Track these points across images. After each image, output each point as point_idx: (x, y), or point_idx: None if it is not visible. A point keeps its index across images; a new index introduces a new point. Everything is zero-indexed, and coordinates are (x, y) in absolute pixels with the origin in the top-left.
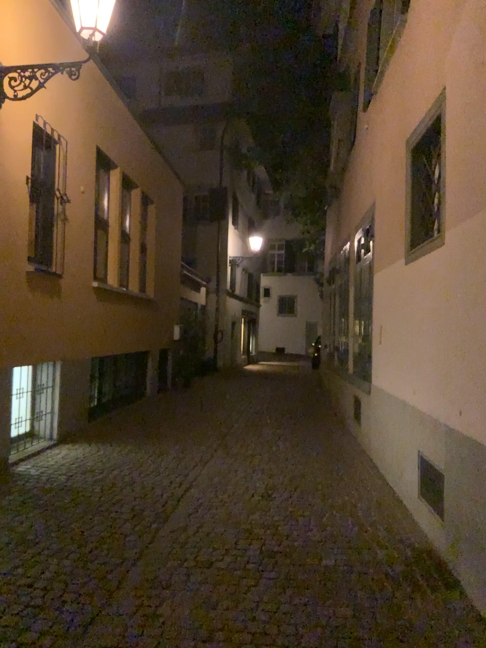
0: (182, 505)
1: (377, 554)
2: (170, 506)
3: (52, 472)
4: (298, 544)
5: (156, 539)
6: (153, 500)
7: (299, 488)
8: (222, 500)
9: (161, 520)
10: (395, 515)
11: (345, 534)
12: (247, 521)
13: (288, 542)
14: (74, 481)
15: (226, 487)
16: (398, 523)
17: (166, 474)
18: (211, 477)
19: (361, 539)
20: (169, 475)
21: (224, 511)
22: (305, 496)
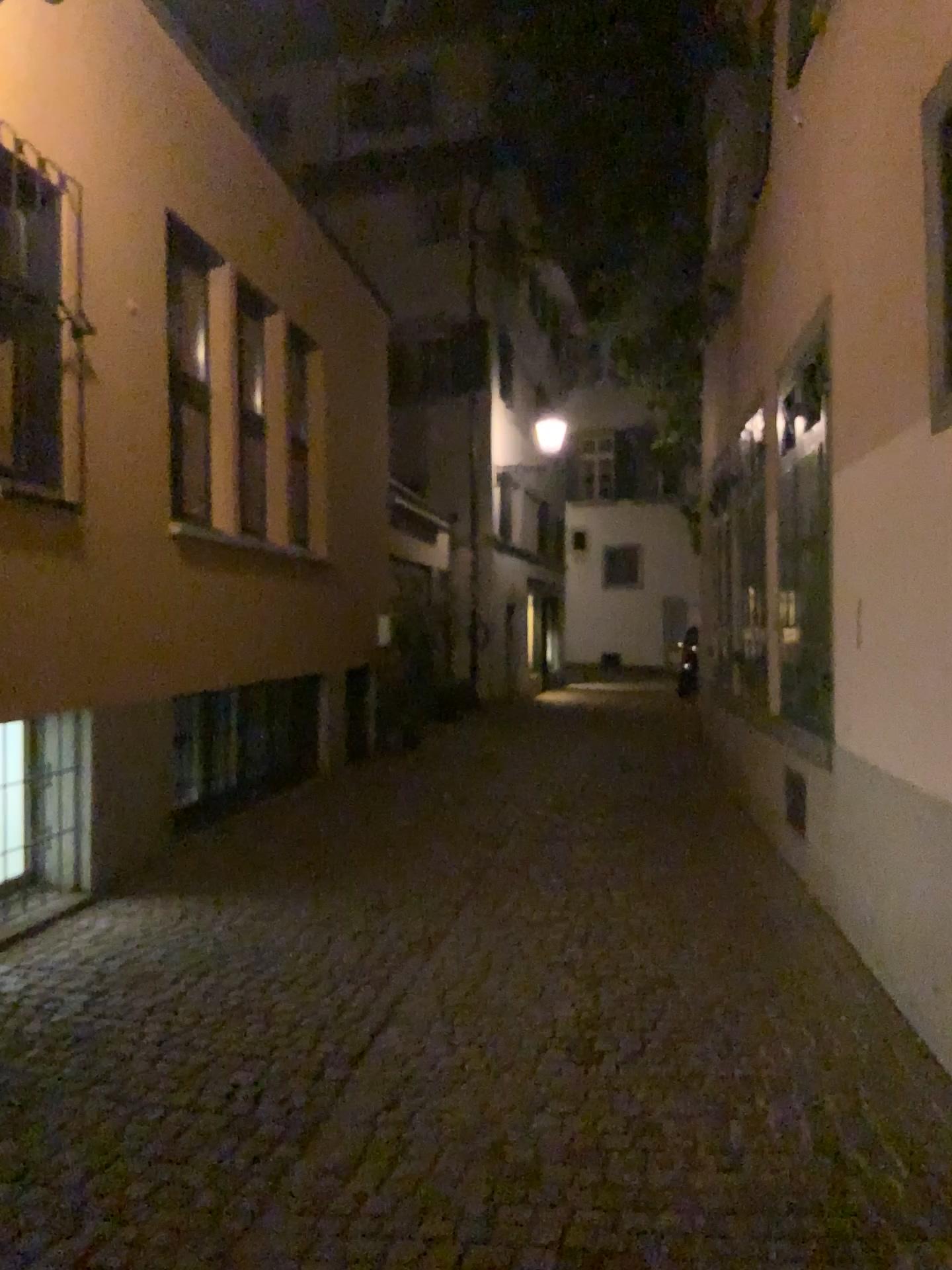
0: (360, 1085)
1: (903, 1268)
2: (328, 1090)
3: (52, 987)
4: (669, 1229)
5: (274, 1206)
6: (289, 1068)
7: (663, 1021)
8: (466, 1067)
9: (296, 1138)
10: (932, 1114)
11: (801, 1189)
12: (526, 1142)
13: (641, 1221)
14: (98, 1014)
15: (477, 1022)
16: (945, 1145)
17: (332, 983)
18: (443, 992)
19: (847, 1204)
20: (339, 987)
21: (467, 1105)
22: (681, 1051)
